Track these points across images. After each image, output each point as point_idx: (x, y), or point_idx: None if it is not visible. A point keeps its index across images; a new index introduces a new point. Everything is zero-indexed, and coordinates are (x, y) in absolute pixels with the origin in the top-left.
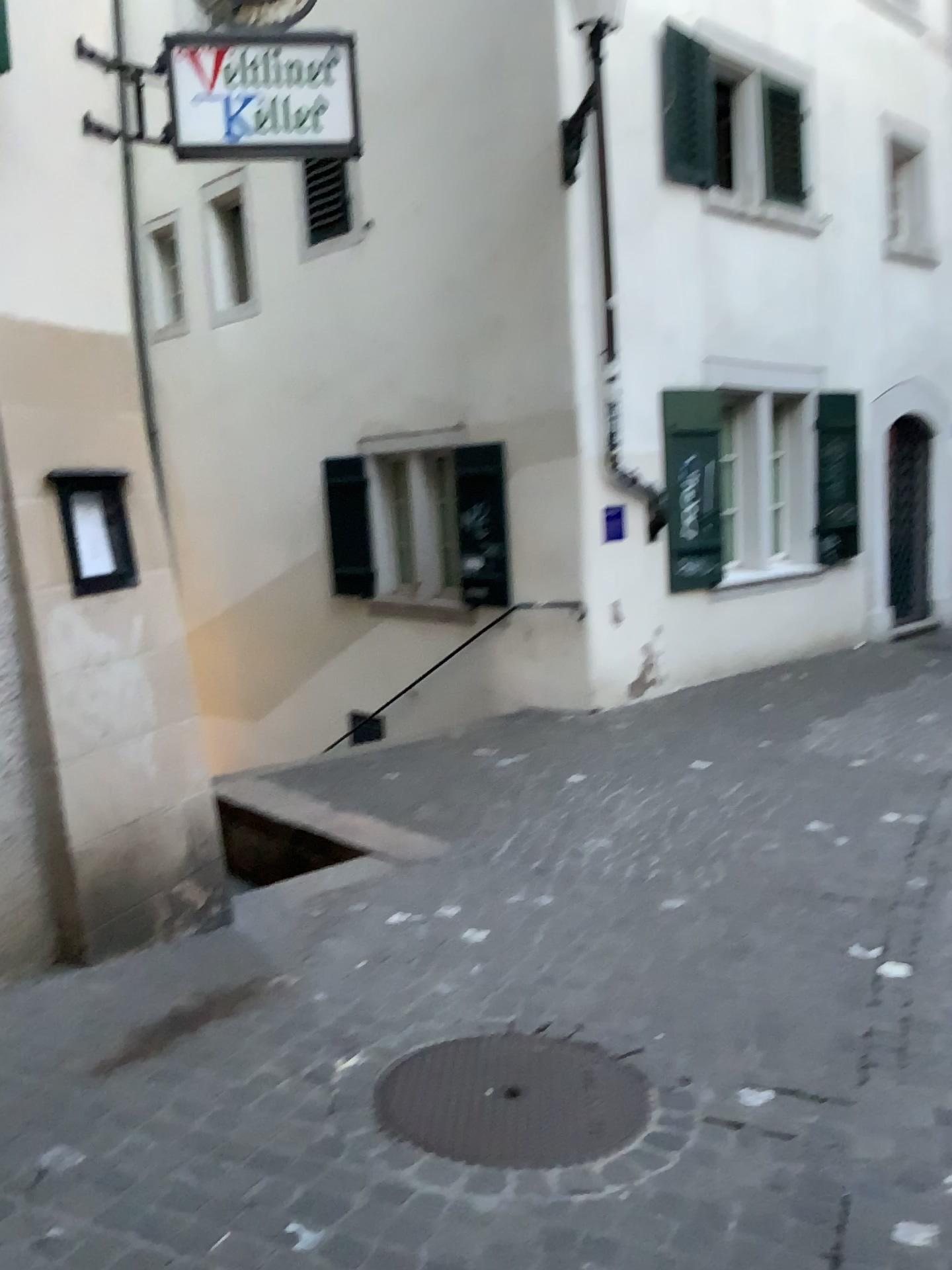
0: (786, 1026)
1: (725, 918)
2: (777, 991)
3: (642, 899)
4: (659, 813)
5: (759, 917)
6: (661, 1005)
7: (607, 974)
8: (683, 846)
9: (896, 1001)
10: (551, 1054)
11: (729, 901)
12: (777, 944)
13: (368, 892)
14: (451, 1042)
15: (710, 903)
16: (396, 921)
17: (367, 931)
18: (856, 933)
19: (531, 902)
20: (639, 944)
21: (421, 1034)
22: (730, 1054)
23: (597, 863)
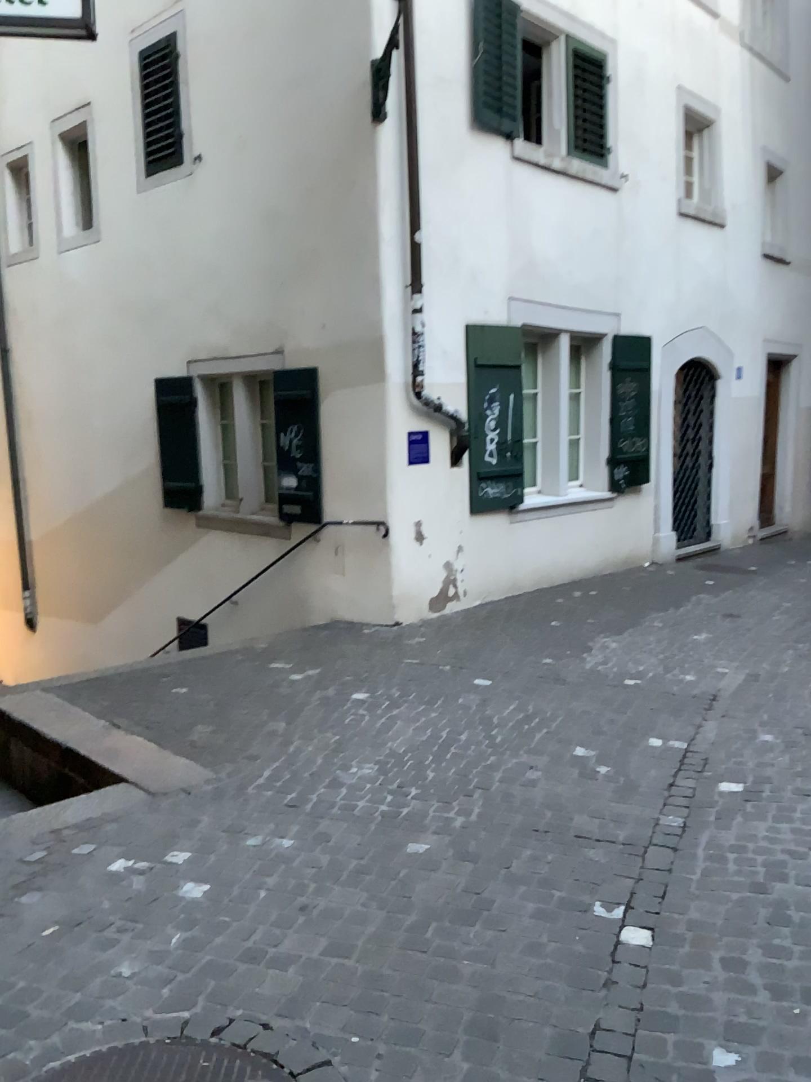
0: (502, 1024)
1: (466, 869)
2: (502, 972)
3: (385, 843)
4: (429, 737)
5: (504, 866)
6: (367, 994)
7: (318, 948)
8: (444, 777)
9: (631, 985)
10: (213, 1077)
11: (476, 846)
12: (515, 904)
13: (105, 829)
14: (97, 1061)
15: (455, 850)
16: (117, 869)
17: (79, 883)
18: (600, 889)
19: (269, 845)
20: (366, 905)
21: (66, 1047)
22: (427, 1073)
23: (352, 797)
